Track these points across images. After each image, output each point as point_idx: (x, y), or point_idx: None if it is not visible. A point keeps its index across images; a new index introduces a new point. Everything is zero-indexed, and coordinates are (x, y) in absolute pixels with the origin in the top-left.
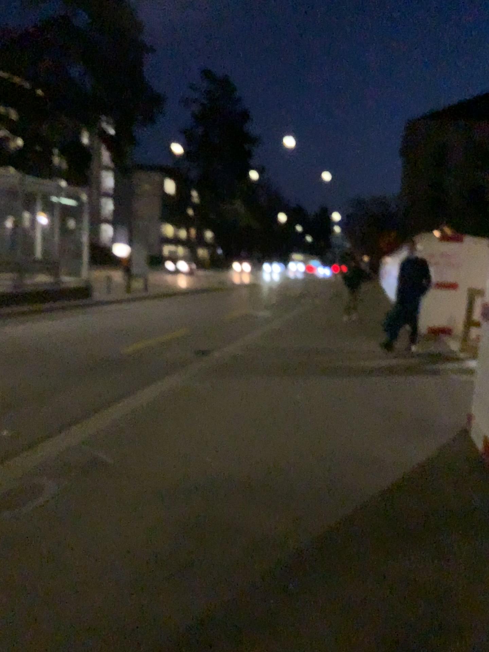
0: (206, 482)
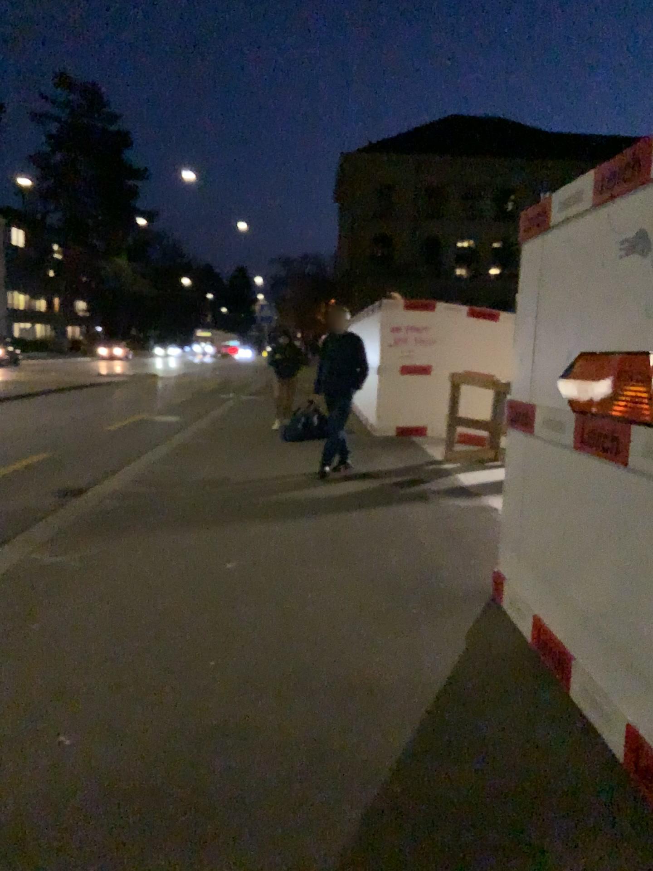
0: (61, 797)
